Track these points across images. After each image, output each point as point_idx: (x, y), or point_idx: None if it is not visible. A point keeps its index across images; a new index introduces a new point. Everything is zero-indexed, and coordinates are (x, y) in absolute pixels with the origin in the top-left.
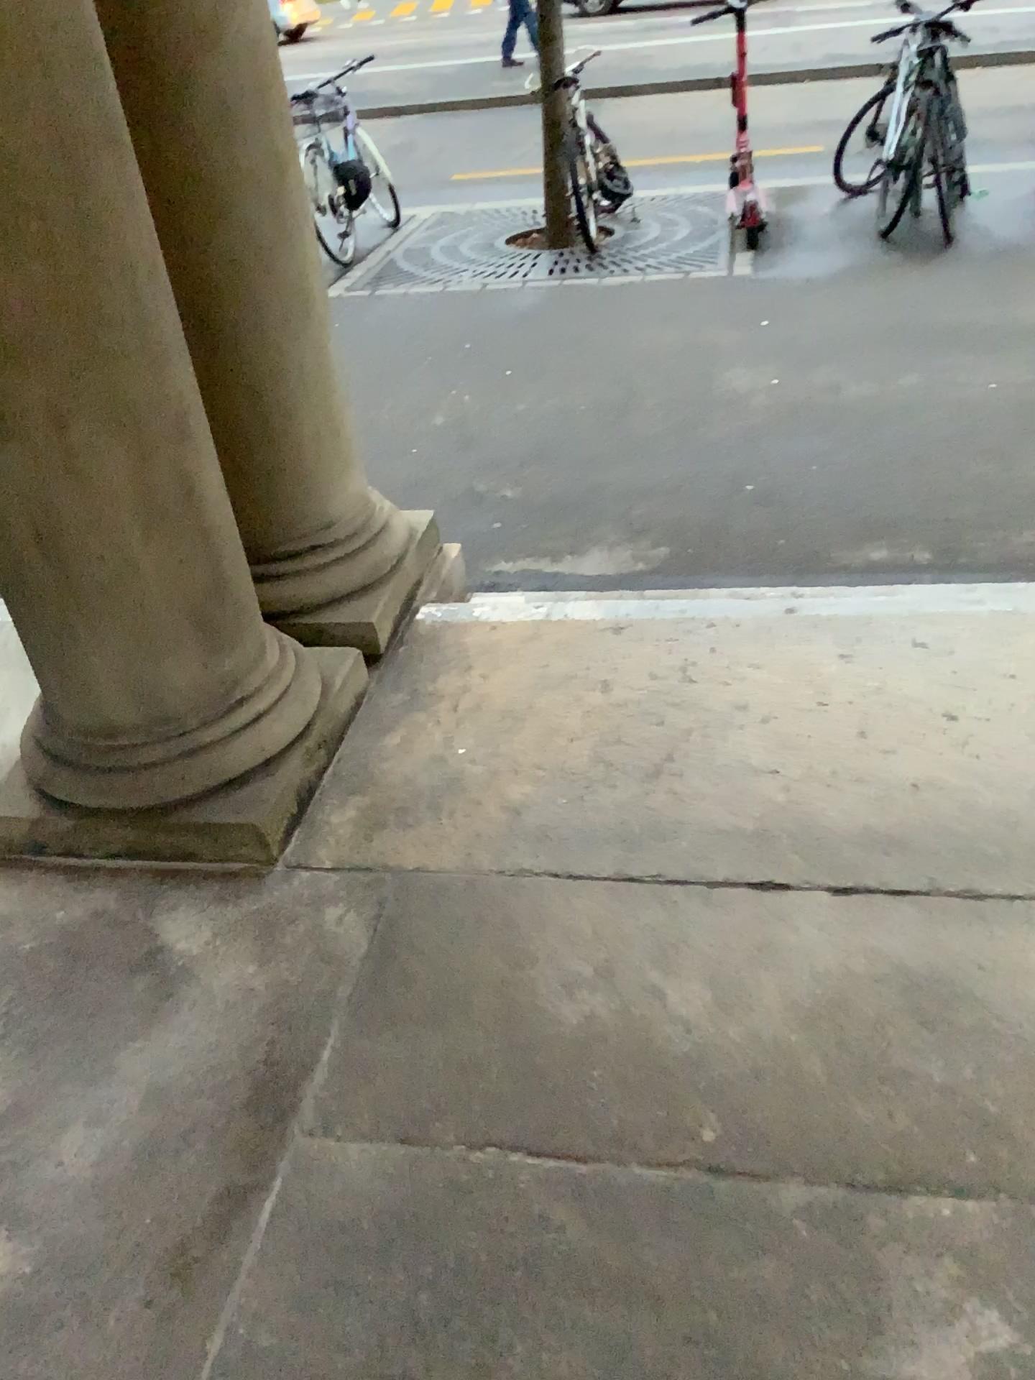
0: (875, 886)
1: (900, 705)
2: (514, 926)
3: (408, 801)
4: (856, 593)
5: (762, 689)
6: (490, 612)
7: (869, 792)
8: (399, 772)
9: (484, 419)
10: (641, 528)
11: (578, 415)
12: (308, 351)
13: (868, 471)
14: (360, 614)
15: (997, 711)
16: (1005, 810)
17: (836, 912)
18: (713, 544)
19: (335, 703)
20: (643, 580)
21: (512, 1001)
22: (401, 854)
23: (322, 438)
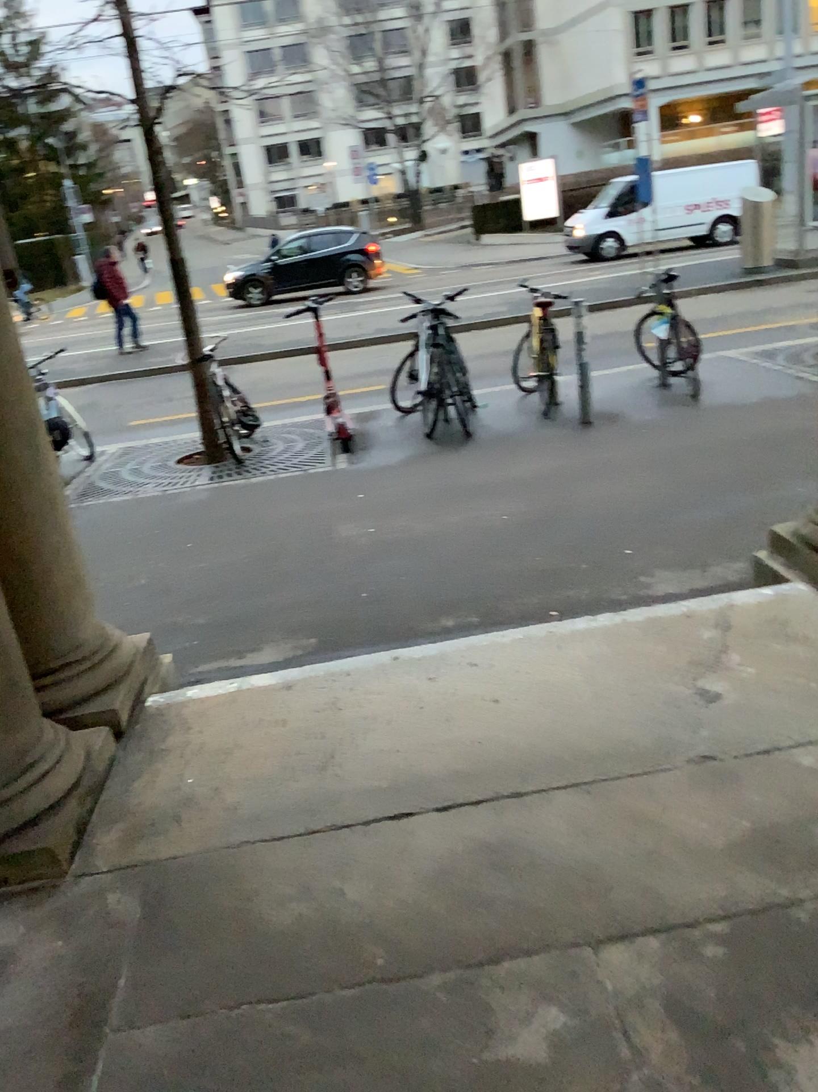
0: (462, 799)
1: (465, 699)
2: (242, 871)
3: (158, 815)
4: (434, 644)
5: (383, 706)
6: (199, 693)
7: (452, 750)
8: (149, 798)
9: (175, 578)
10: (295, 631)
11: (242, 567)
12: (58, 533)
13: (437, 575)
14: (108, 704)
15: (521, 692)
16: (530, 743)
17: (440, 817)
18: (344, 633)
19: (99, 759)
20: (300, 662)
21: (246, 913)
22: (158, 847)
23: (72, 589)
